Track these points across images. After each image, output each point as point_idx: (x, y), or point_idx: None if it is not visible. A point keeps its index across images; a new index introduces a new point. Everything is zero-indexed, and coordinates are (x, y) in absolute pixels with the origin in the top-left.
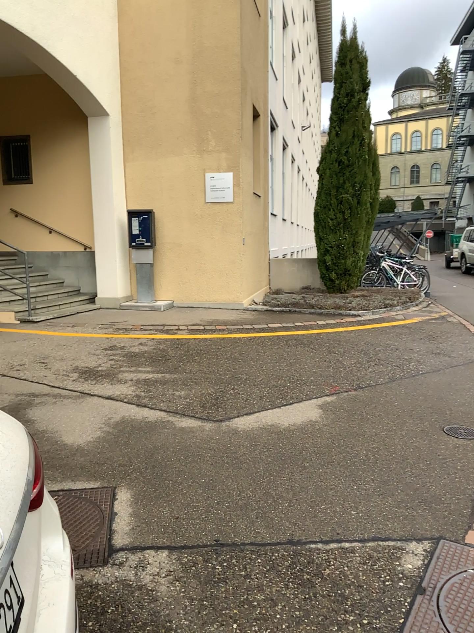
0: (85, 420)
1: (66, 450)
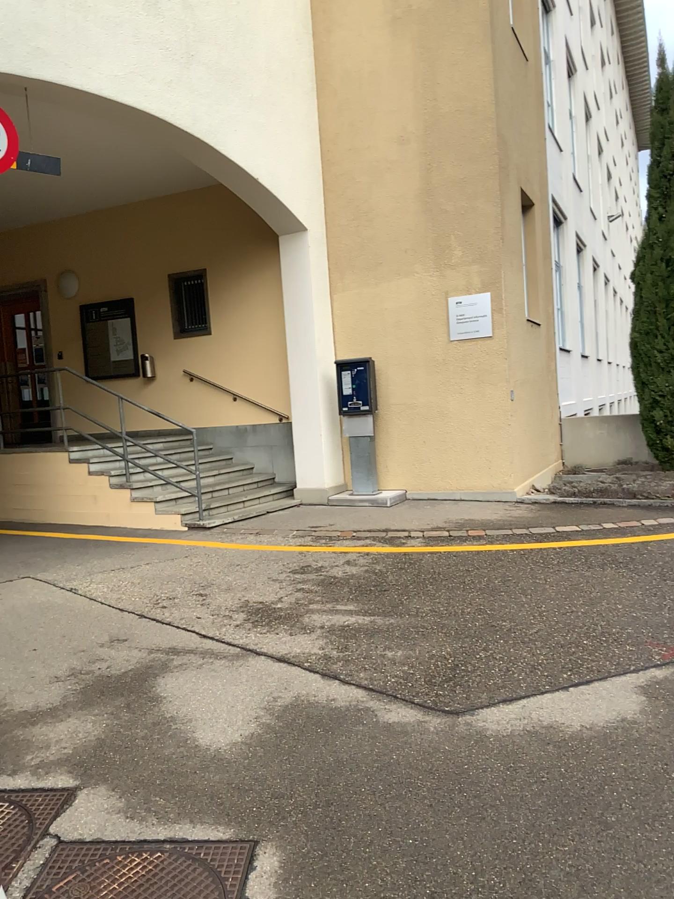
0: (238, 701)
1: (194, 759)
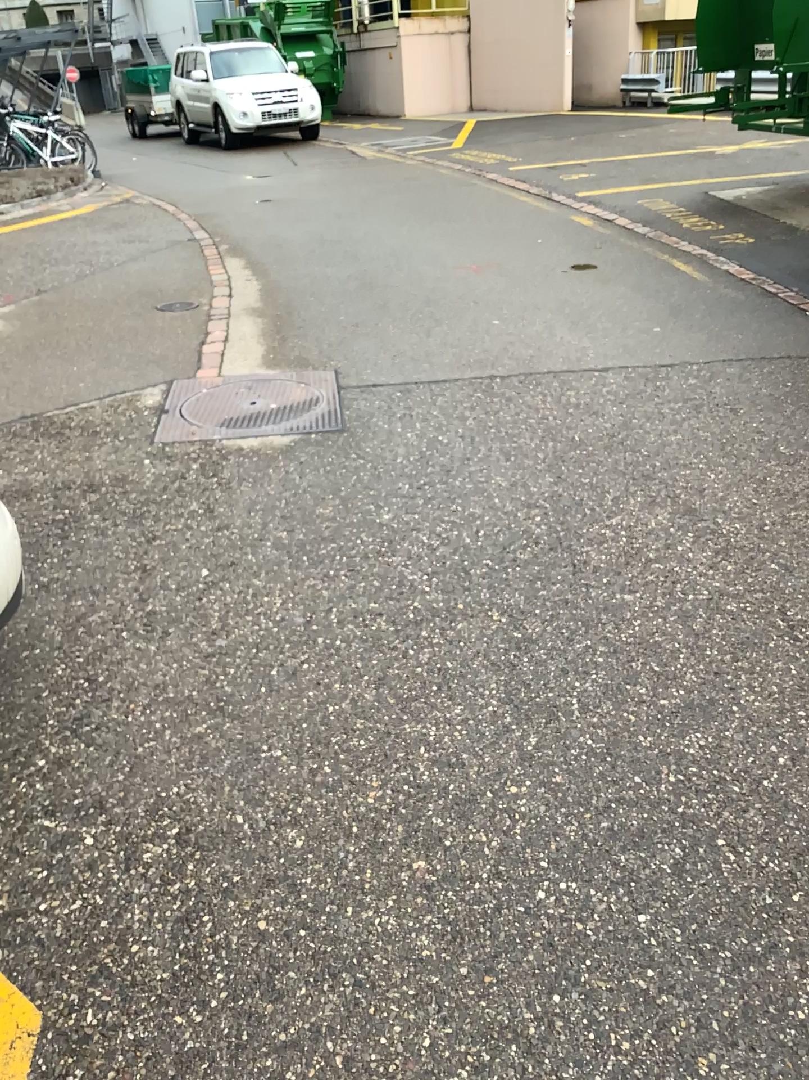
0: None
1: None
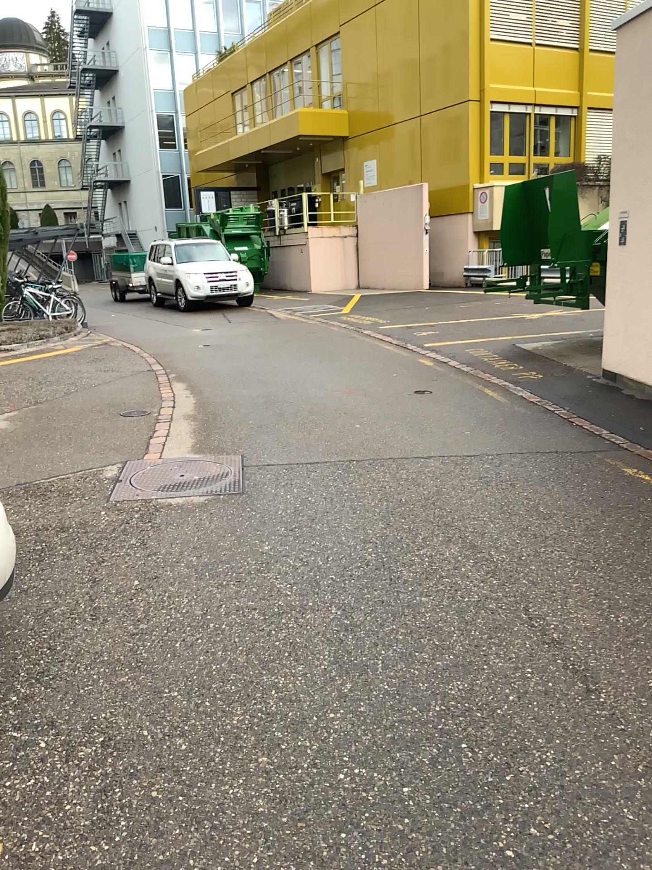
0: None
1: None
